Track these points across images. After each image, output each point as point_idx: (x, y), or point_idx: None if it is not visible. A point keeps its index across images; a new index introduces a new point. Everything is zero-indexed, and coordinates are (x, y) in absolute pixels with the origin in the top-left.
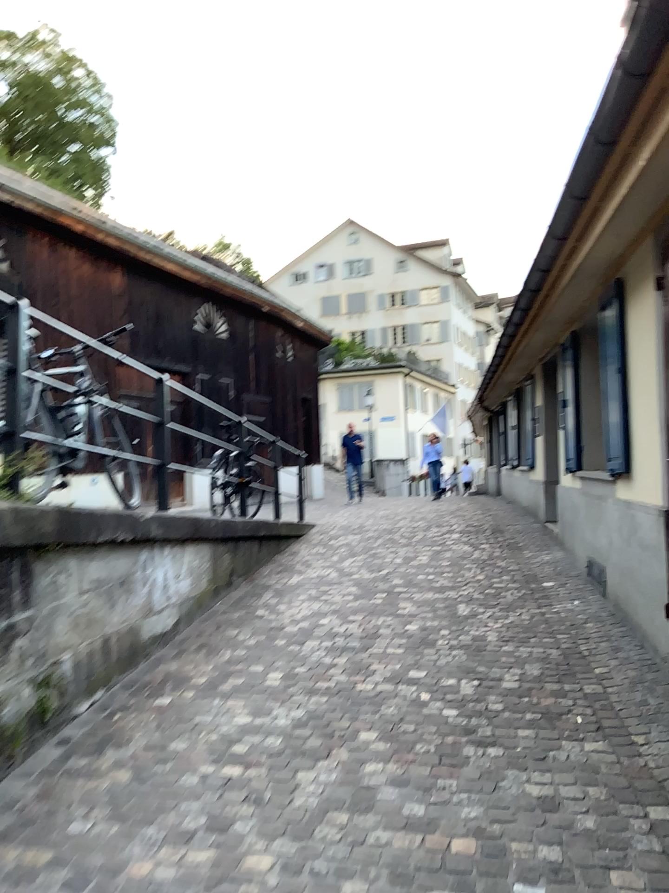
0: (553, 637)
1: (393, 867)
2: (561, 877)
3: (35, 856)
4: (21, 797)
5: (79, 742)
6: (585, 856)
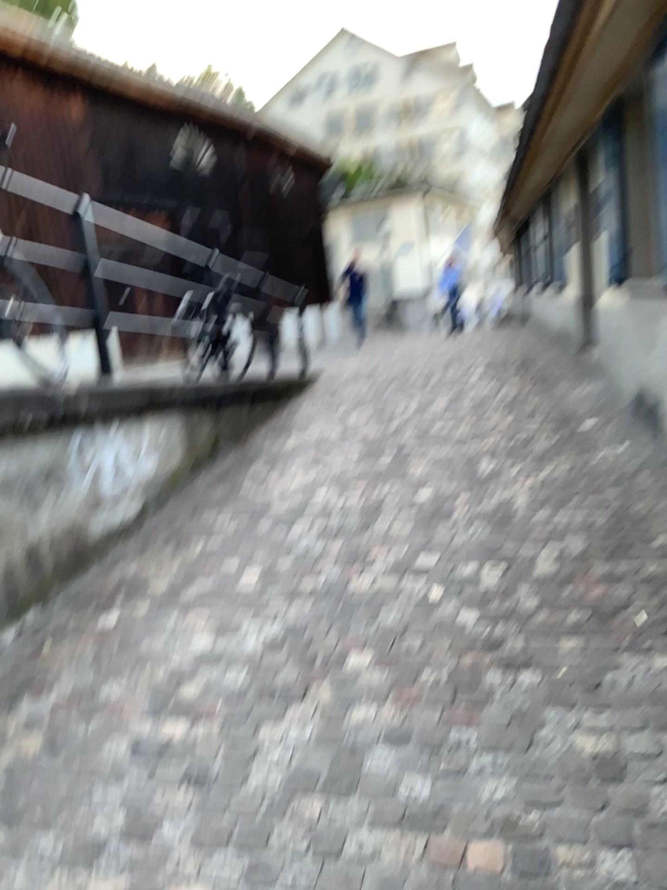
0: (599, 494)
1: None
2: None
3: None
4: None
5: None
6: None
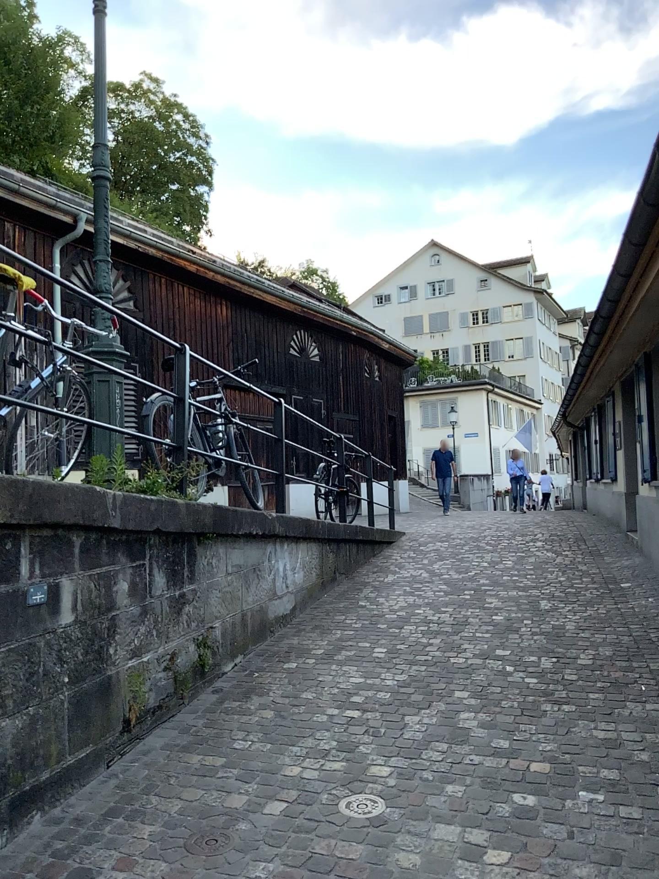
0: (625, 625)
1: (484, 776)
2: (616, 787)
3: (215, 758)
4: (195, 723)
5: (231, 691)
6: (638, 776)
